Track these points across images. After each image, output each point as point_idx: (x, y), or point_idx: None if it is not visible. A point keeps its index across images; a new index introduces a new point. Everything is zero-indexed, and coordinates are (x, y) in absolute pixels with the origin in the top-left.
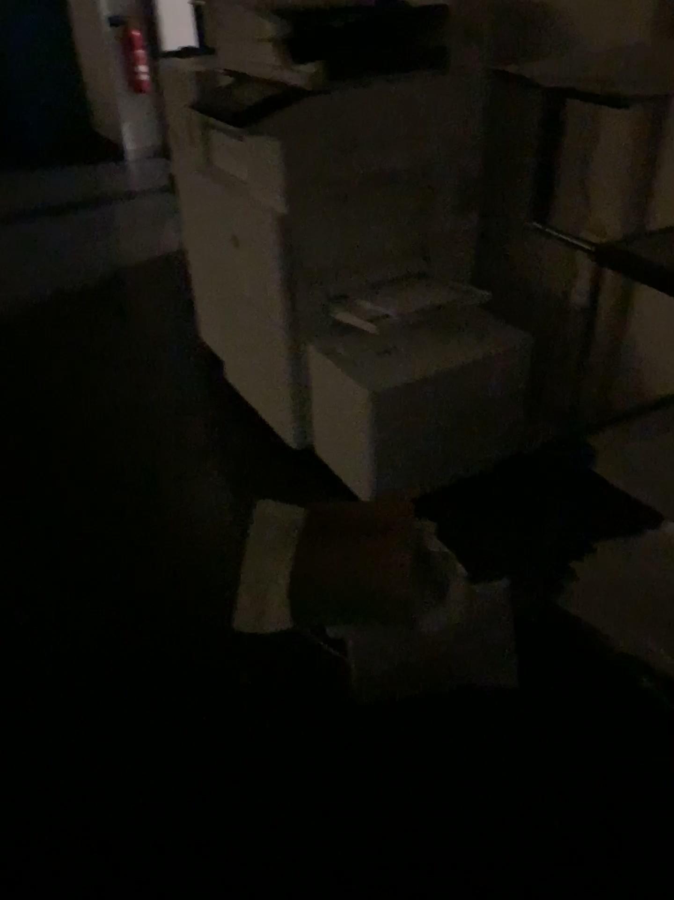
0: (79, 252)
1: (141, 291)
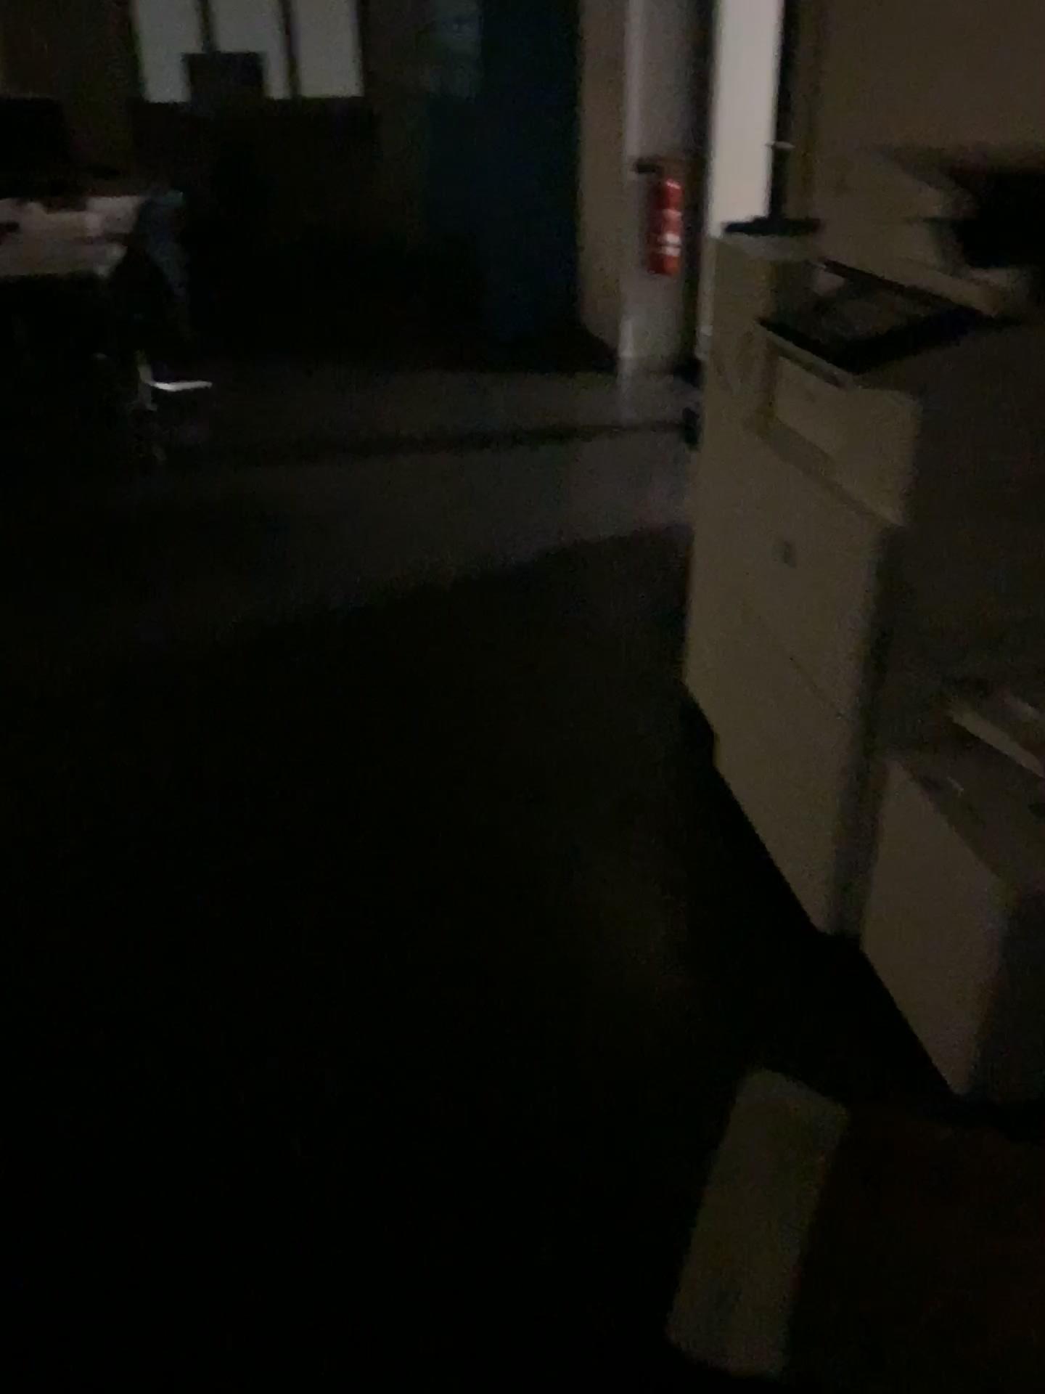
0: (523, 502)
1: (603, 580)
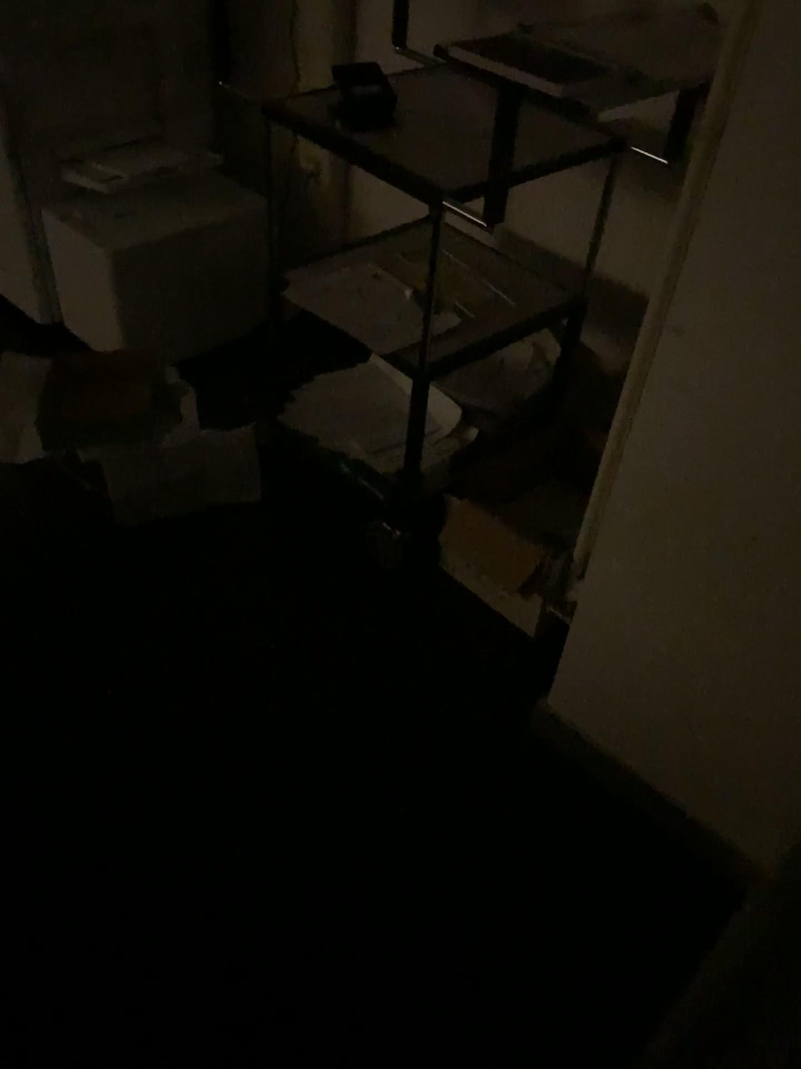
0: None
1: None
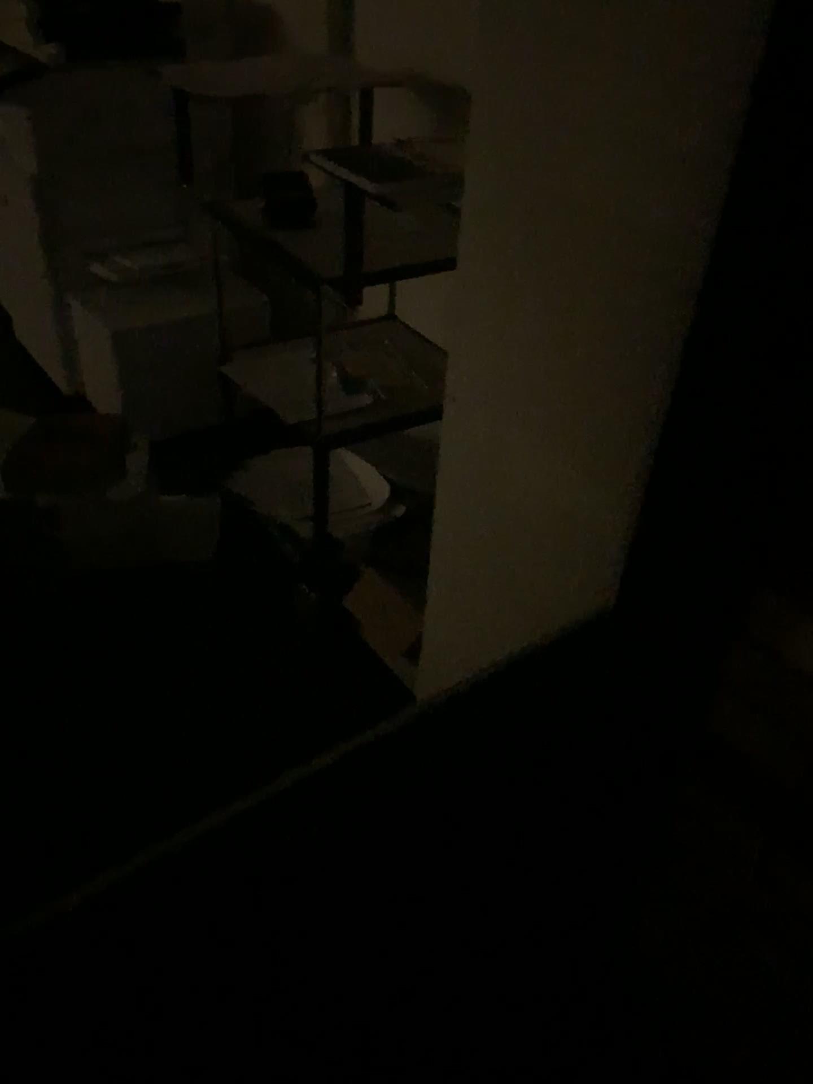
0: None
1: None
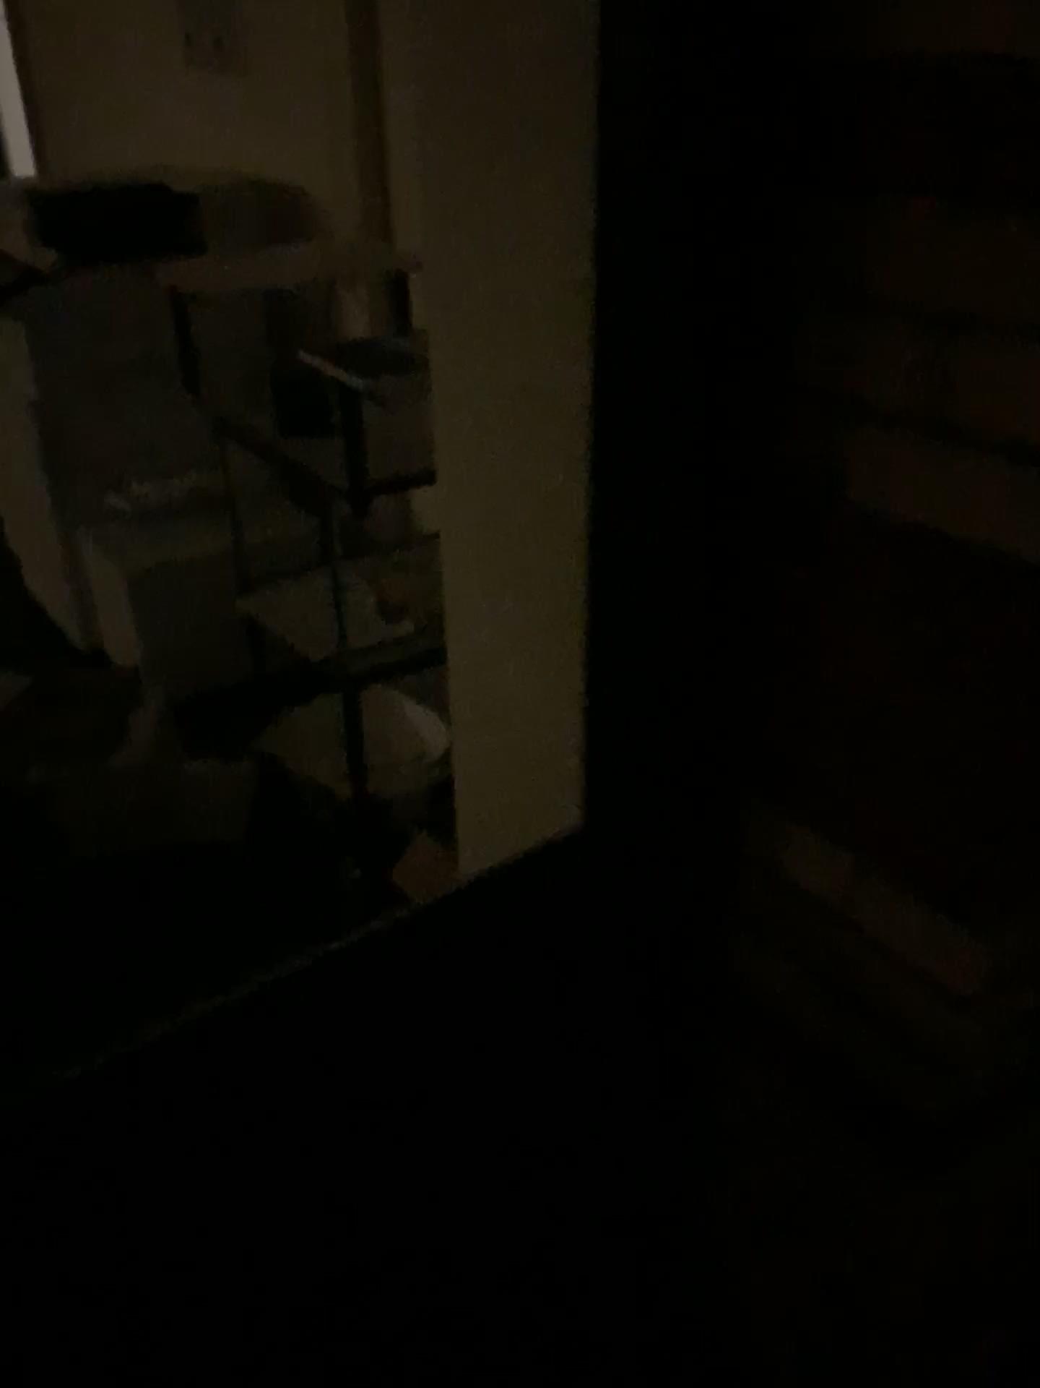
0: None
1: None
